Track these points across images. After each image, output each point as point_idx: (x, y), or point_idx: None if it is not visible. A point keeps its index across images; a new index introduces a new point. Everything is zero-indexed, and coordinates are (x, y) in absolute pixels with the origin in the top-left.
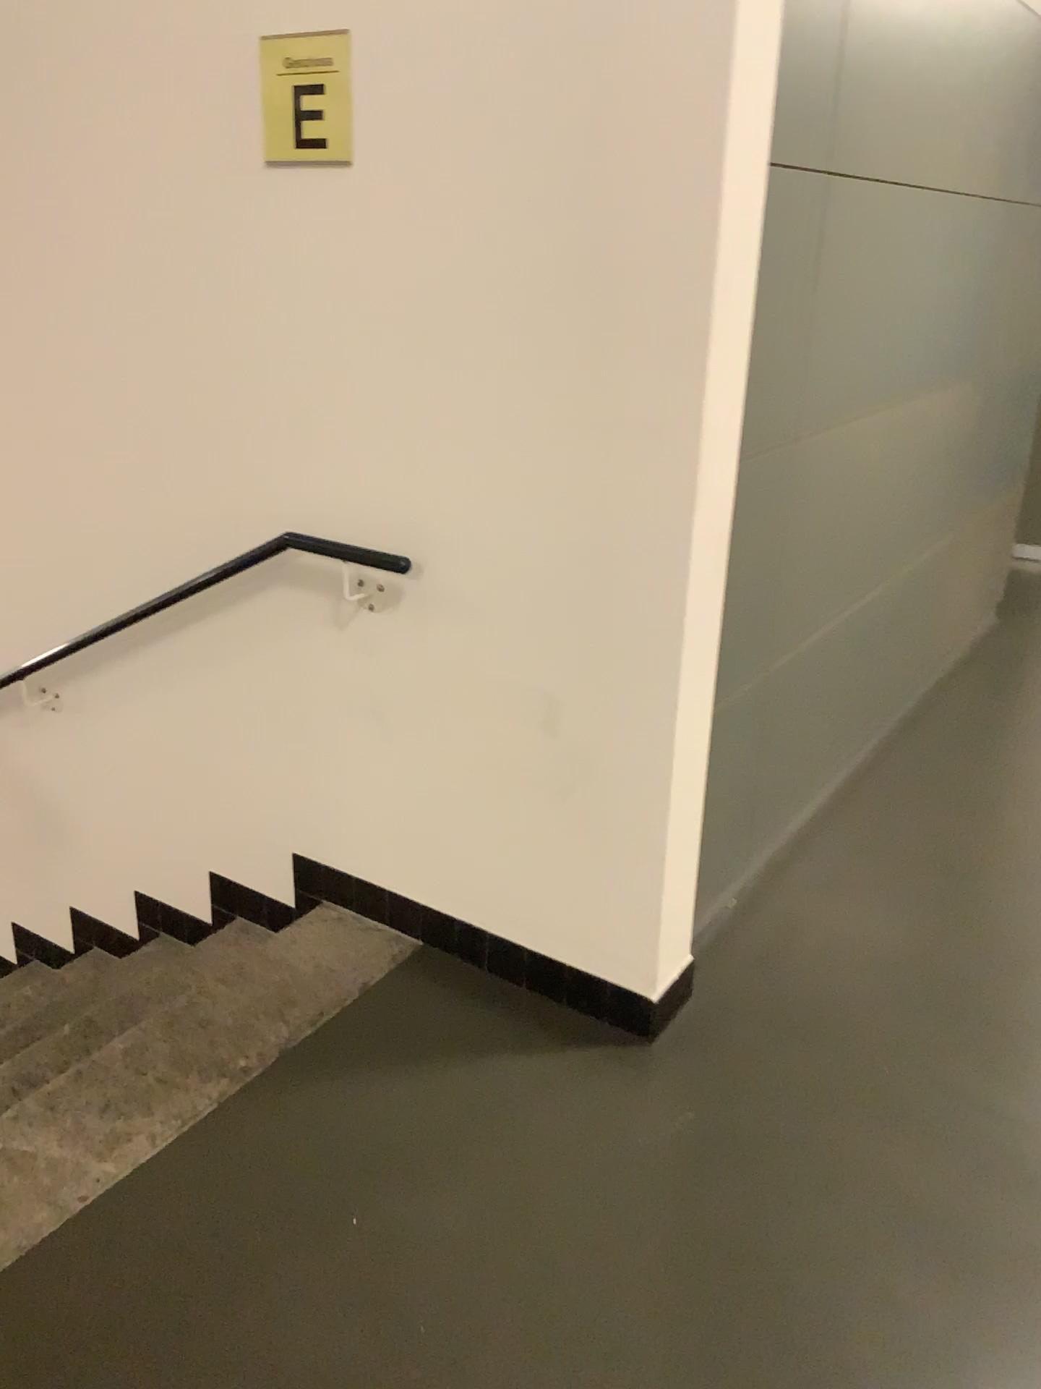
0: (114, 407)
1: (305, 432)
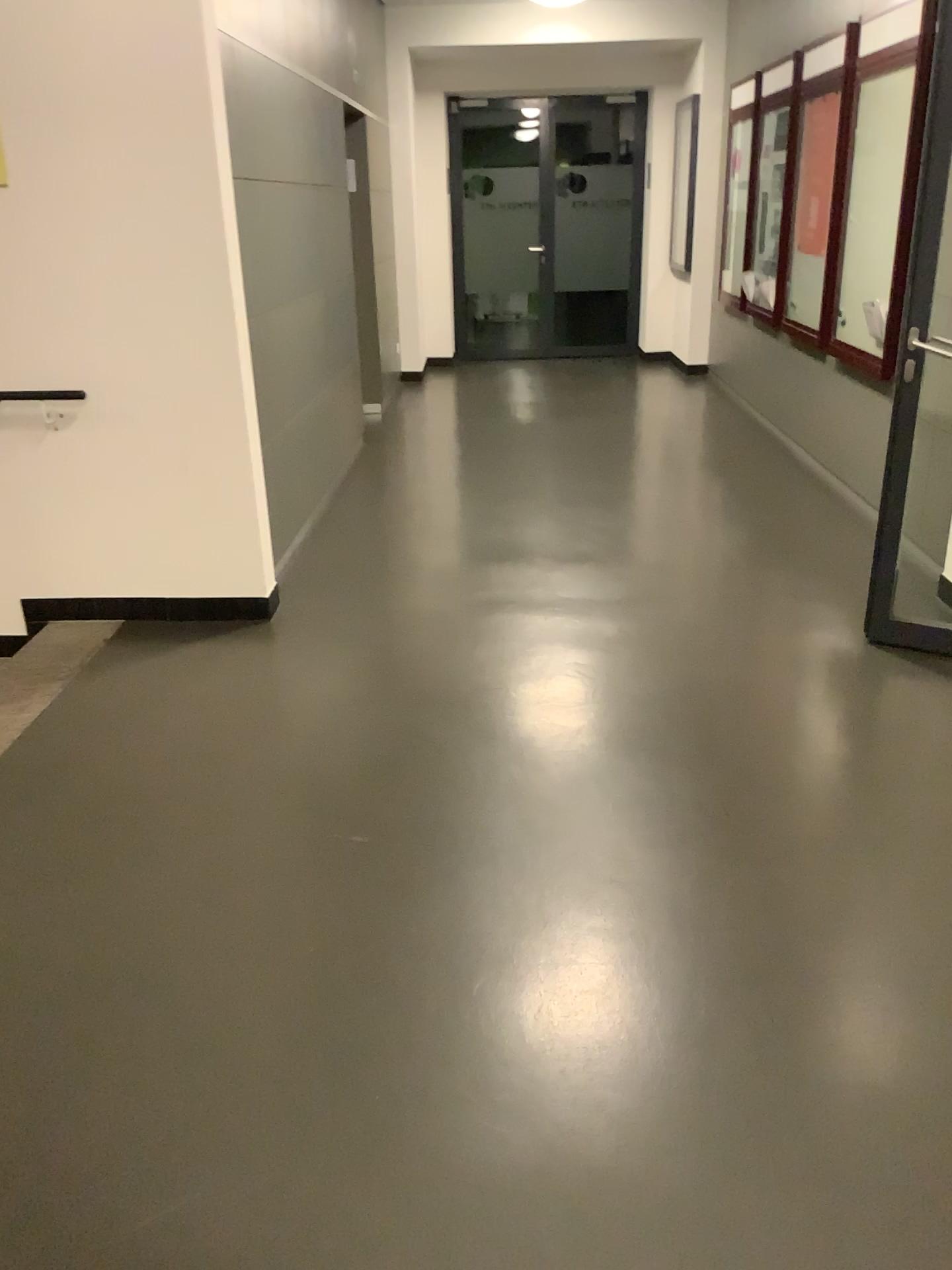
0: None
1: (1, 335)
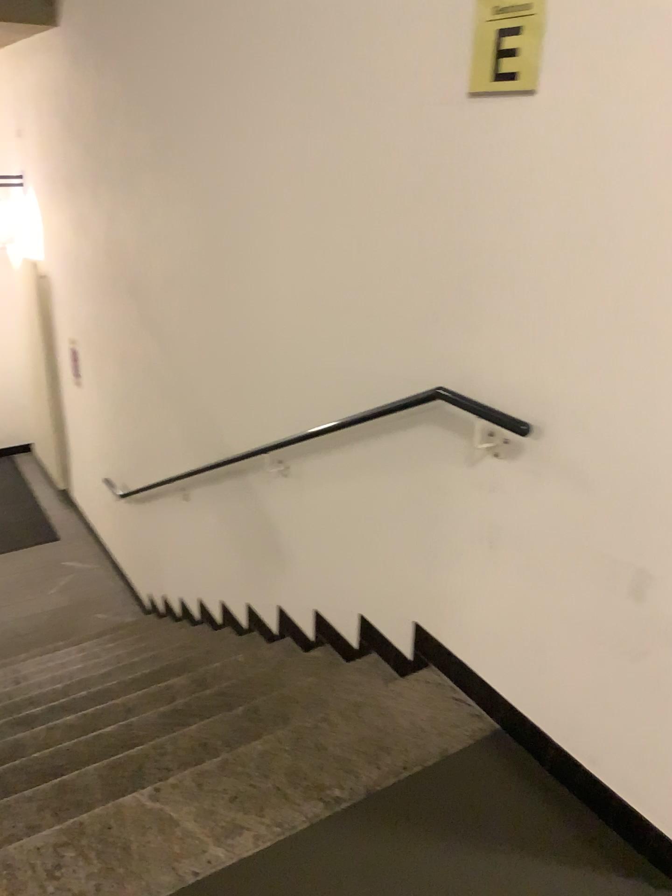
0: (342, 275)
1: (468, 310)
